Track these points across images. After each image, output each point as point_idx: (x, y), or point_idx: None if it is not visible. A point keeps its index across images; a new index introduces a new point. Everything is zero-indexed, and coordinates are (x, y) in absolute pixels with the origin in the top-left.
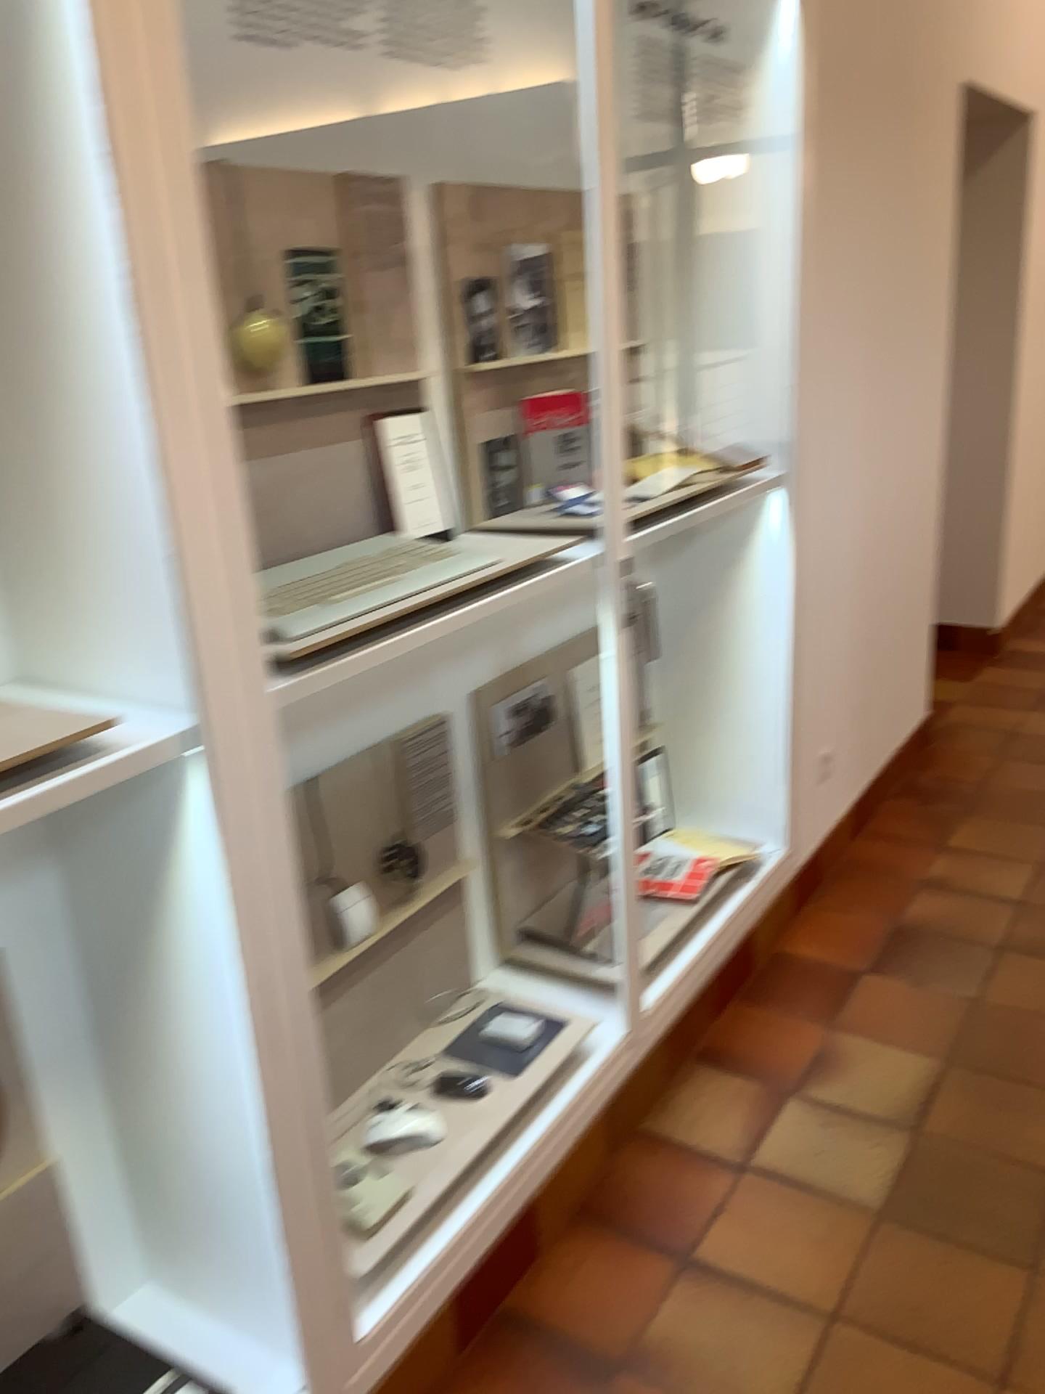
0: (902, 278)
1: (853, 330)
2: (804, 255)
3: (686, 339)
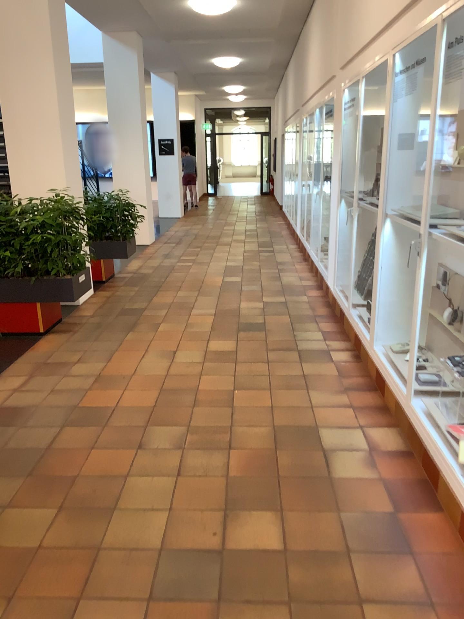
0: None
1: None
2: None
3: None
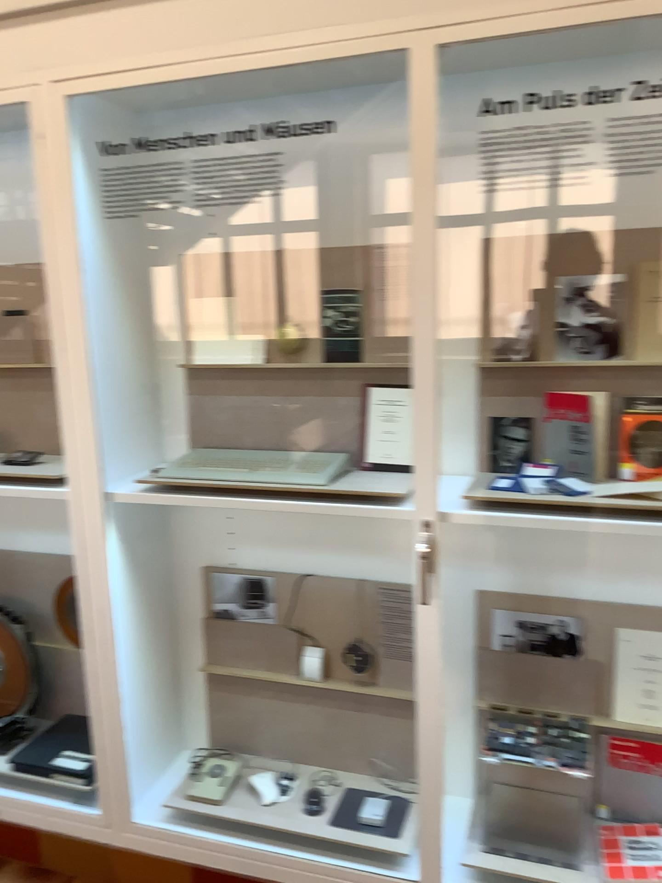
0: None
1: None
2: None
3: None
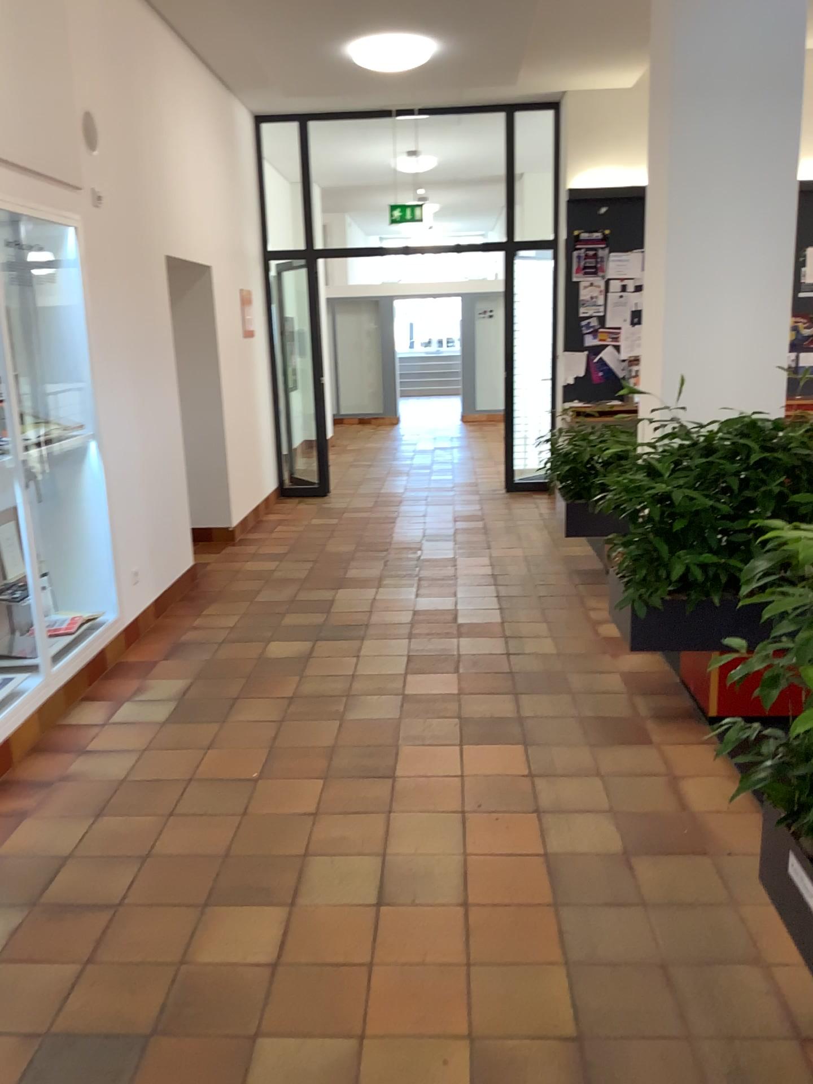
0: (144, 346)
1: (124, 369)
2: (94, 335)
3: (41, 372)
